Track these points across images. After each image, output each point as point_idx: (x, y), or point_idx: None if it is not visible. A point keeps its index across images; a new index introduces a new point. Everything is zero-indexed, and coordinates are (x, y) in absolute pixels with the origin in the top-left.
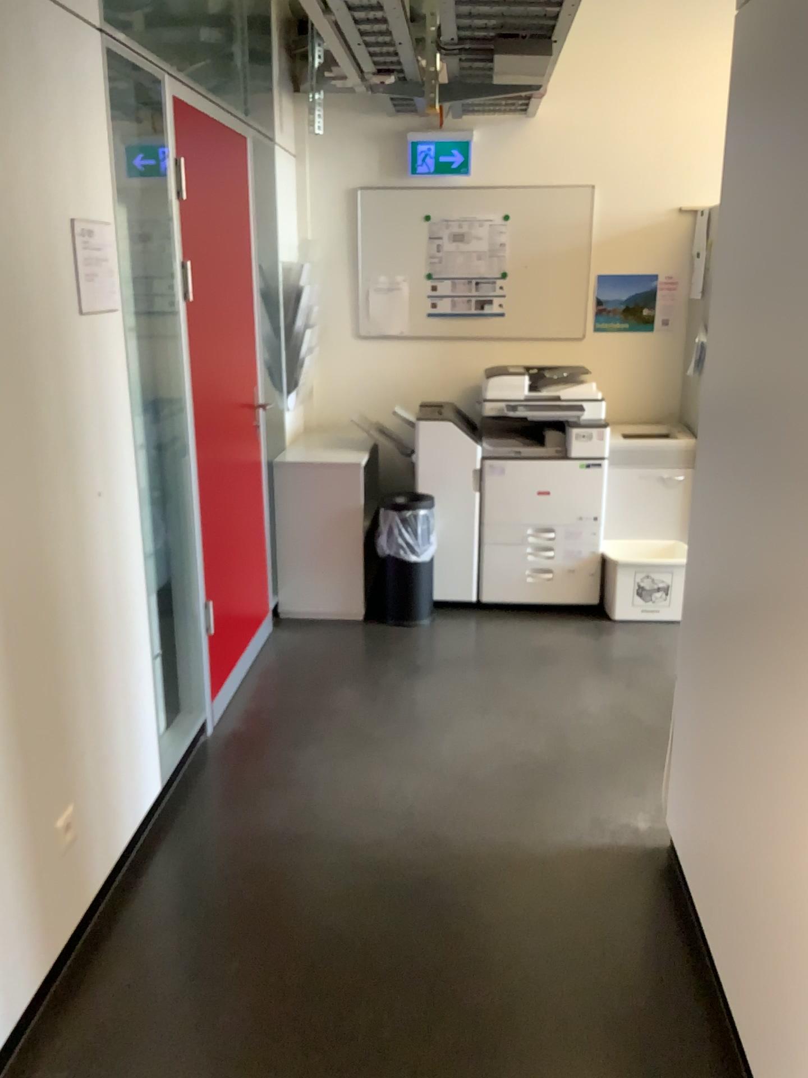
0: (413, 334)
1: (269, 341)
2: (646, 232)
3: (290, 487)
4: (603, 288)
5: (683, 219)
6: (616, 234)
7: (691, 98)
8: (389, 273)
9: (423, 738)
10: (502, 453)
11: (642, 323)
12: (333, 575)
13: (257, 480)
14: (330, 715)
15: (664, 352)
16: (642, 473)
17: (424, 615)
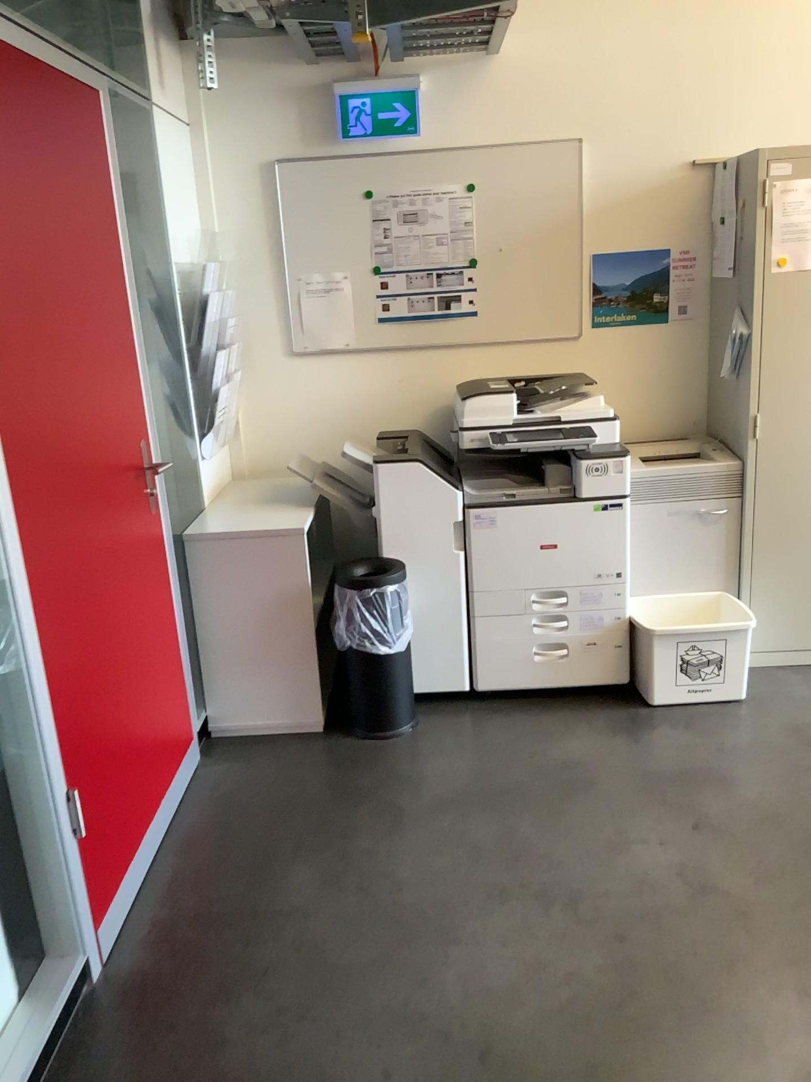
0: (363, 346)
1: (165, 374)
2: (653, 194)
3: (212, 567)
4: (602, 271)
5: (699, 175)
6: (615, 200)
7: (702, 13)
8: (325, 270)
9: (417, 960)
10: (492, 500)
11: (655, 313)
12: (279, 679)
13: (156, 575)
14: (279, 924)
15: (683, 348)
16: (673, 508)
17: (404, 720)
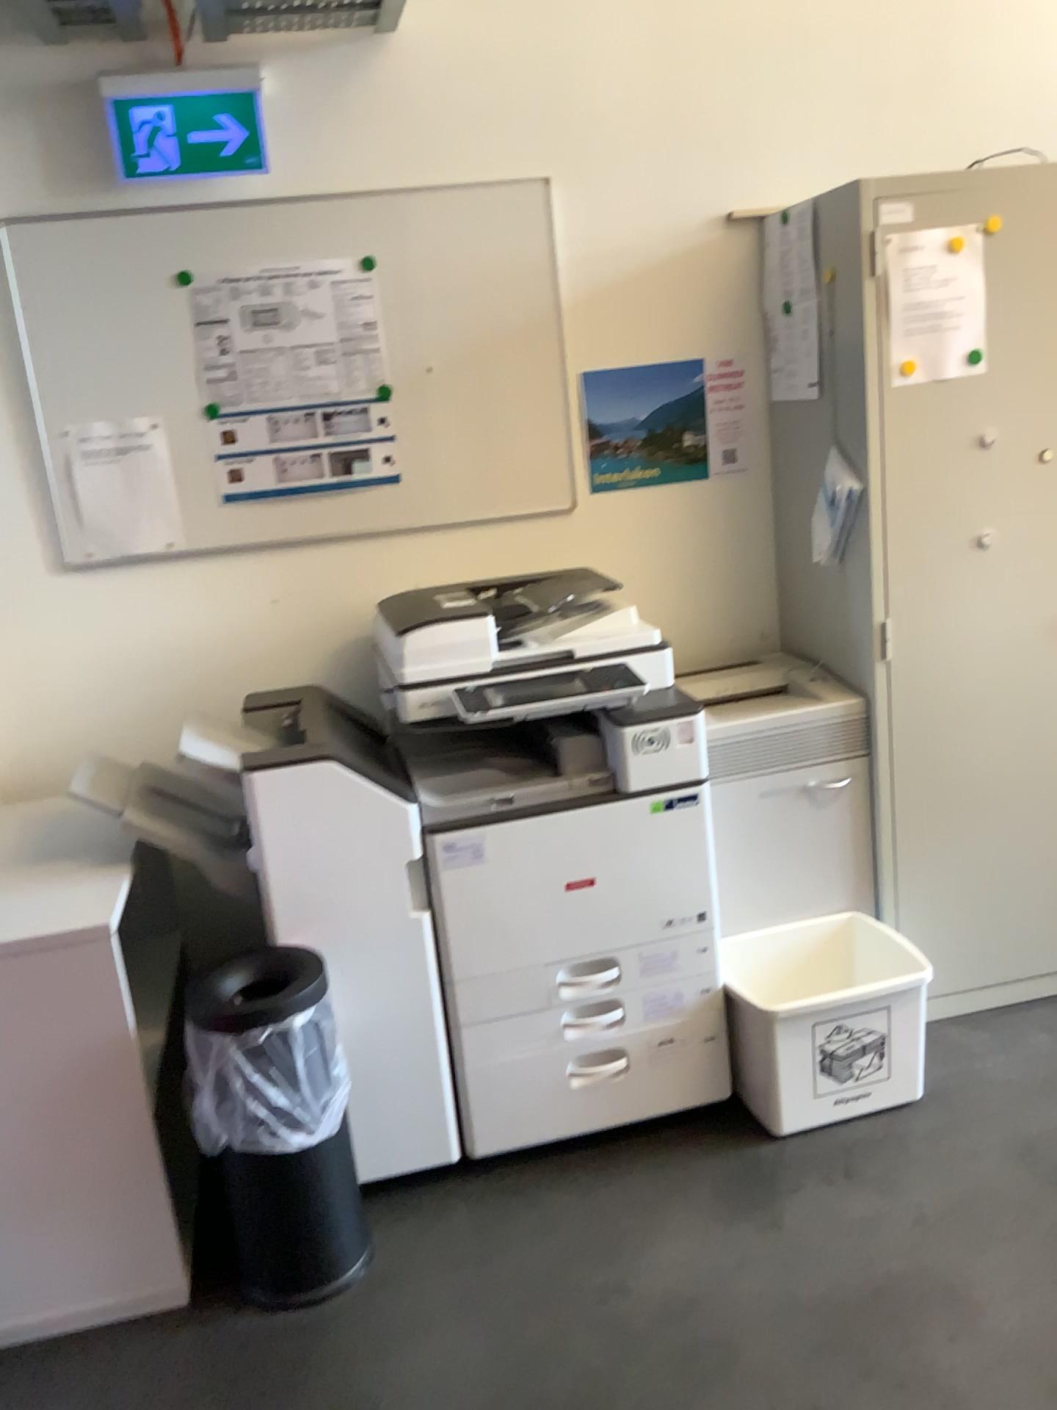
0: (199, 549)
1: None
2: (670, 268)
3: None
4: (601, 396)
5: (739, 236)
6: (612, 279)
7: None
8: (114, 416)
9: None
10: (472, 817)
11: (690, 461)
12: (90, 1228)
13: None
14: None
15: (738, 515)
16: (767, 786)
17: (349, 1251)
